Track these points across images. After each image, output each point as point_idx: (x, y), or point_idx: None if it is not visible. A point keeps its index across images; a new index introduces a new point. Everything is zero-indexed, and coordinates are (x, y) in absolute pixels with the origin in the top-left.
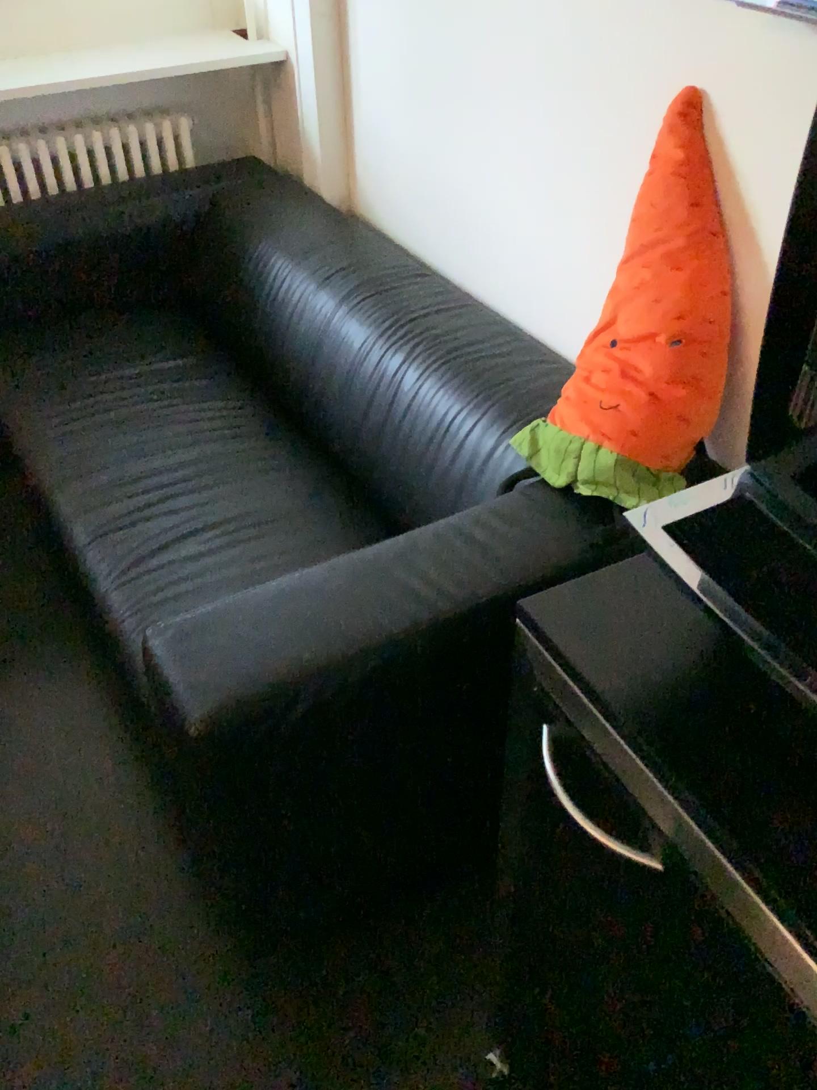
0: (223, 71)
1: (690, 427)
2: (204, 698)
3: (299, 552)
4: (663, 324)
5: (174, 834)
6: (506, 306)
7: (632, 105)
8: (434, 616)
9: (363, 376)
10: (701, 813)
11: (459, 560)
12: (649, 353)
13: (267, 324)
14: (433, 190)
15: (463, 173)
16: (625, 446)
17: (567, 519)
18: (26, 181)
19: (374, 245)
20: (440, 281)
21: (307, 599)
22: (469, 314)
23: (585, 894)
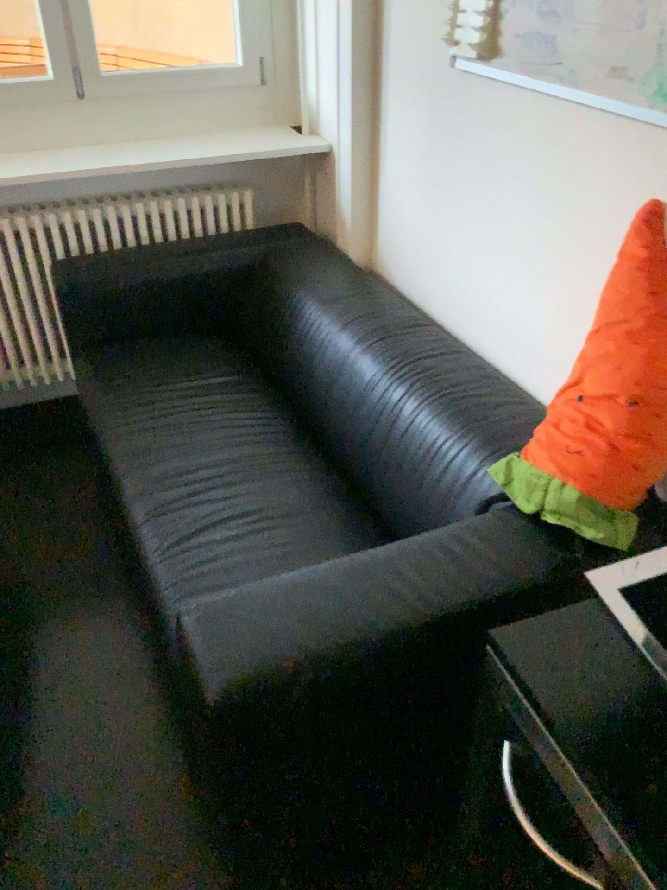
0: (282, 159)
1: (643, 473)
2: (225, 670)
3: (310, 543)
4: (623, 387)
5: (189, 768)
6: (492, 354)
7: (605, 209)
8: (417, 616)
9: (373, 402)
10: (640, 844)
11: (441, 570)
12: (610, 409)
13: (300, 354)
14: (439, 259)
15: (464, 248)
16: (586, 485)
17: (534, 542)
18: (127, 234)
19: (389, 297)
20: (440, 330)
21: (314, 592)
22: (461, 358)
23: (533, 888)
